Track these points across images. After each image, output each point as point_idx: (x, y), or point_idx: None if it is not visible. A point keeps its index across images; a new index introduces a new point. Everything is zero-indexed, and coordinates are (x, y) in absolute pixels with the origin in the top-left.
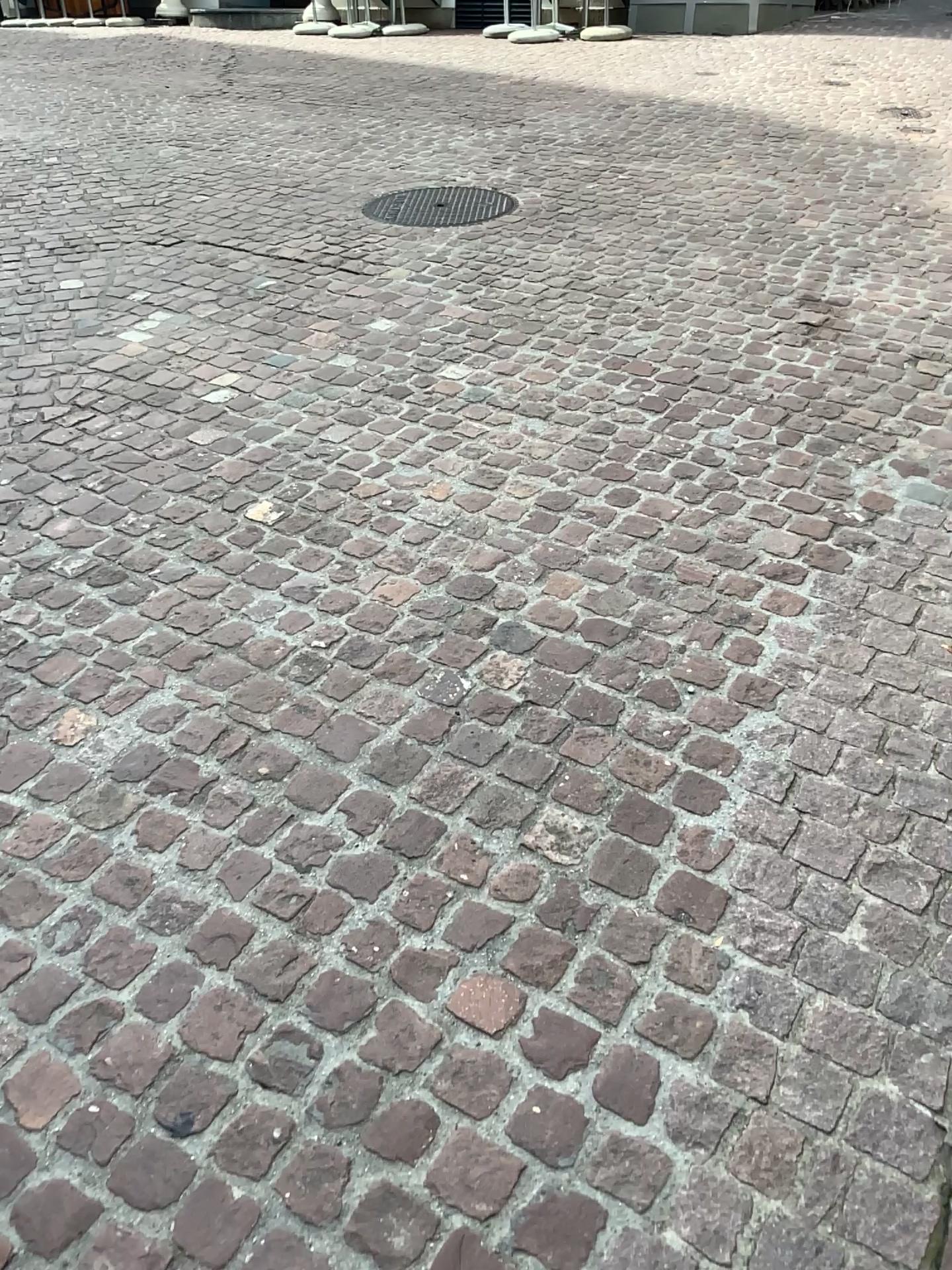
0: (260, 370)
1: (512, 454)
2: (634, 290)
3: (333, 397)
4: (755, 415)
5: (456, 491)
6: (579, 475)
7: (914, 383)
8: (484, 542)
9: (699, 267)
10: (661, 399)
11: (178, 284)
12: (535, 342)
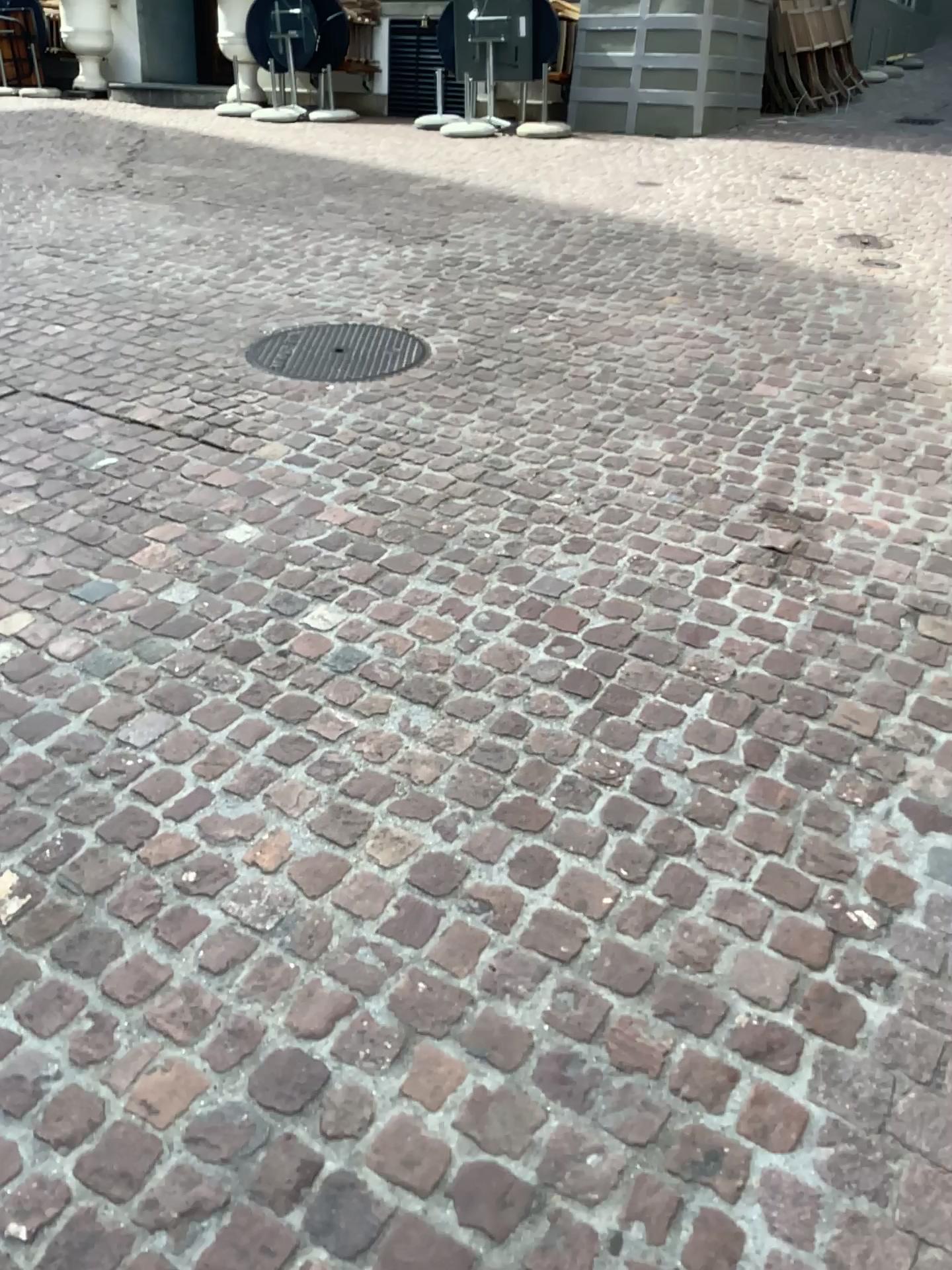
0: (70, 603)
1: (383, 771)
2: (562, 483)
3: (156, 657)
4: (714, 700)
5: (296, 848)
6: (474, 814)
7: (915, 646)
8: (324, 960)
9: (641, 447)
10: (590, 670)
11: (0, 457)
12: (433, 566)
